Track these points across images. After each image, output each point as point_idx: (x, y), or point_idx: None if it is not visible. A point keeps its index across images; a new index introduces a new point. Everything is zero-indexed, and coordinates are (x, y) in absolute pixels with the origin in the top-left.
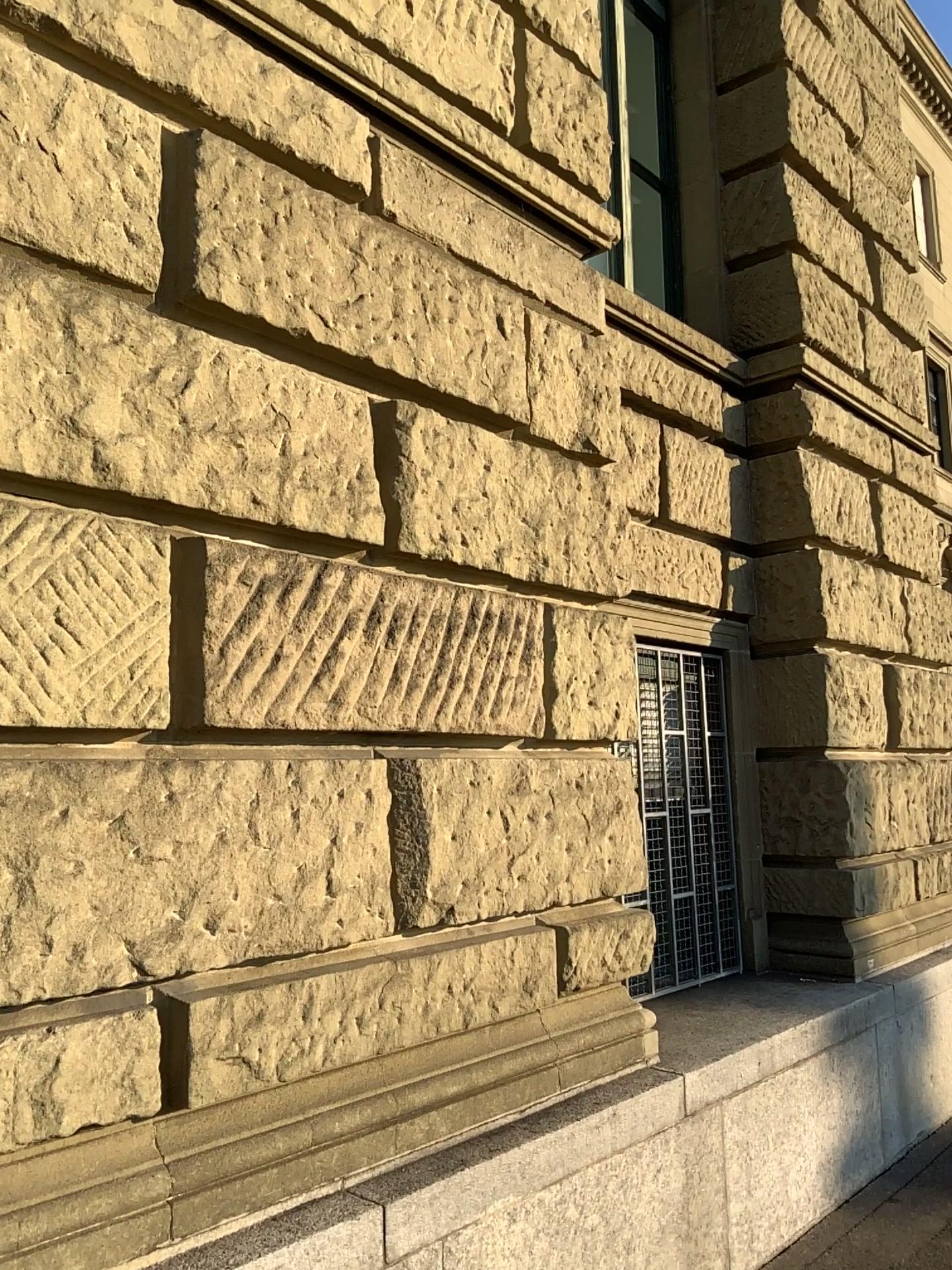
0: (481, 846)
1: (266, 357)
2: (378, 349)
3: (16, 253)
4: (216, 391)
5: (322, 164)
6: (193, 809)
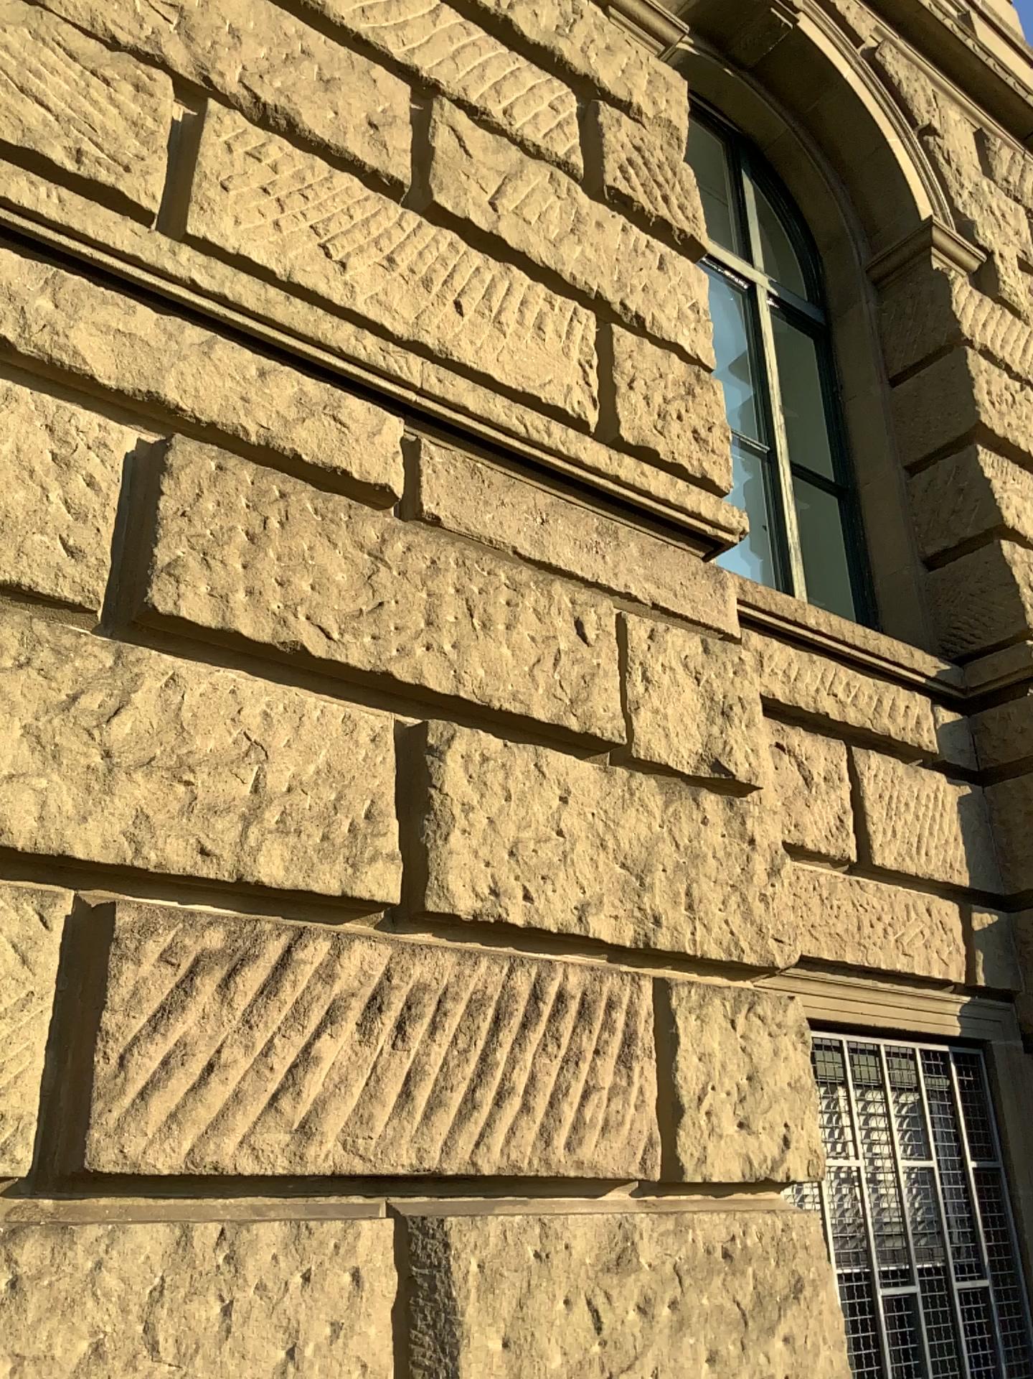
0: (558, 1356)
1: (240, 677)
2: (401, 663)
3: None
4: (158, 719)
5: (335, 464)
6: (52, 1302)
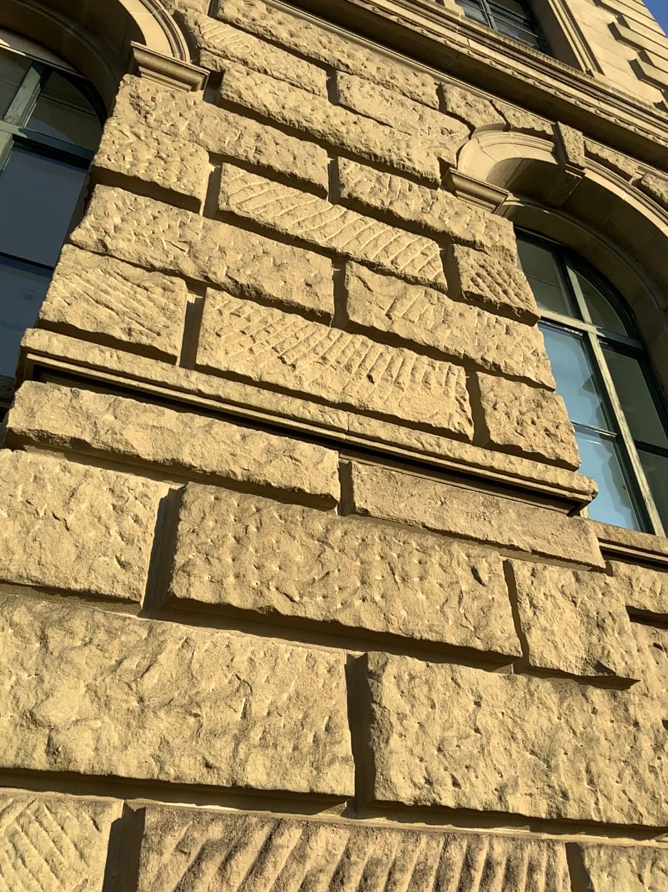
0: None
1: (232, 636)
2: (345, 614)
3: (15, 590)
4: (174, 671)
5: (294, 487)
6: None
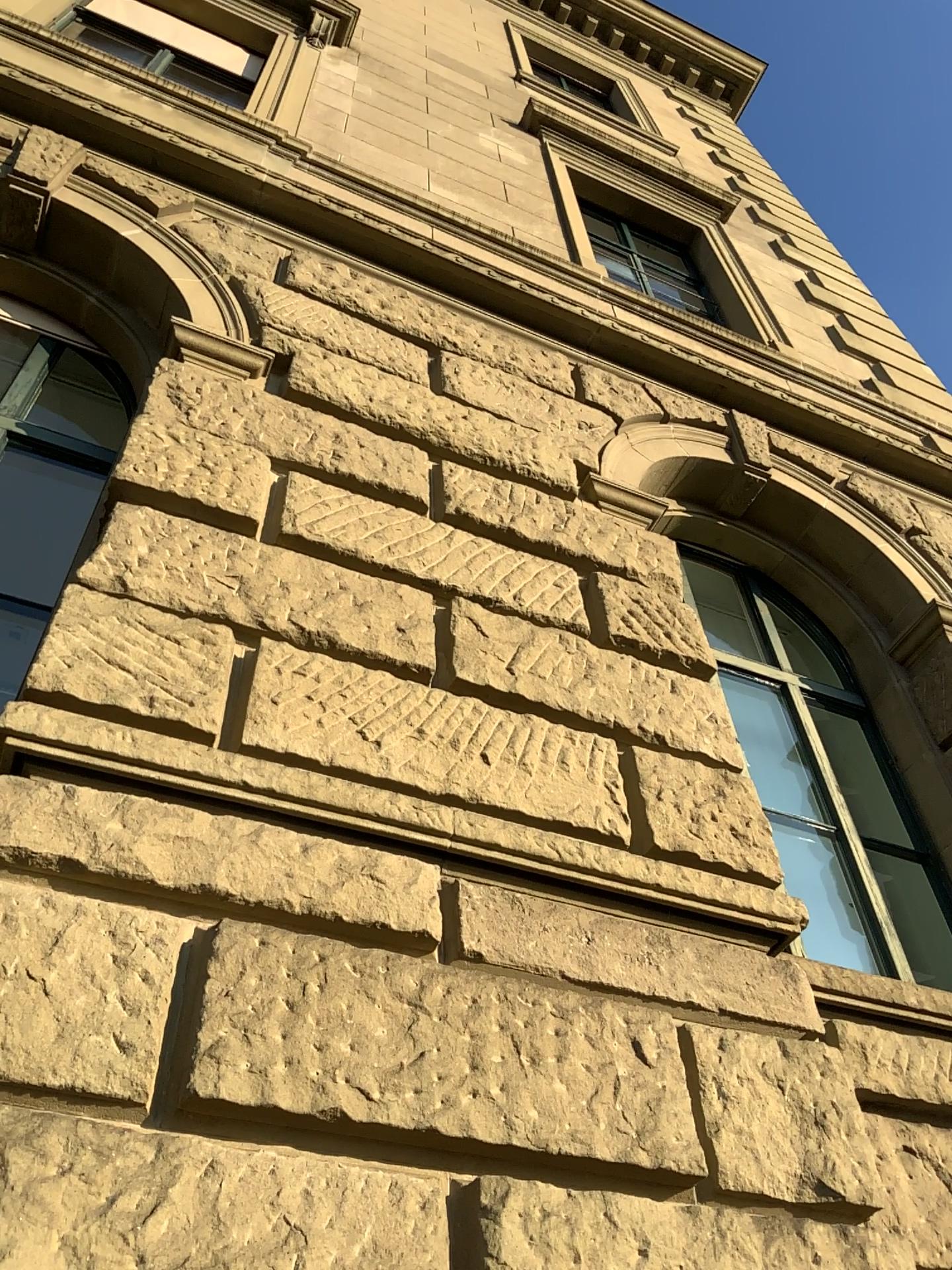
0: None
1: (280, 1154)
2: (447, 1116)
3: None
4: (192, 1212)
5: (375, 922)
6: None
